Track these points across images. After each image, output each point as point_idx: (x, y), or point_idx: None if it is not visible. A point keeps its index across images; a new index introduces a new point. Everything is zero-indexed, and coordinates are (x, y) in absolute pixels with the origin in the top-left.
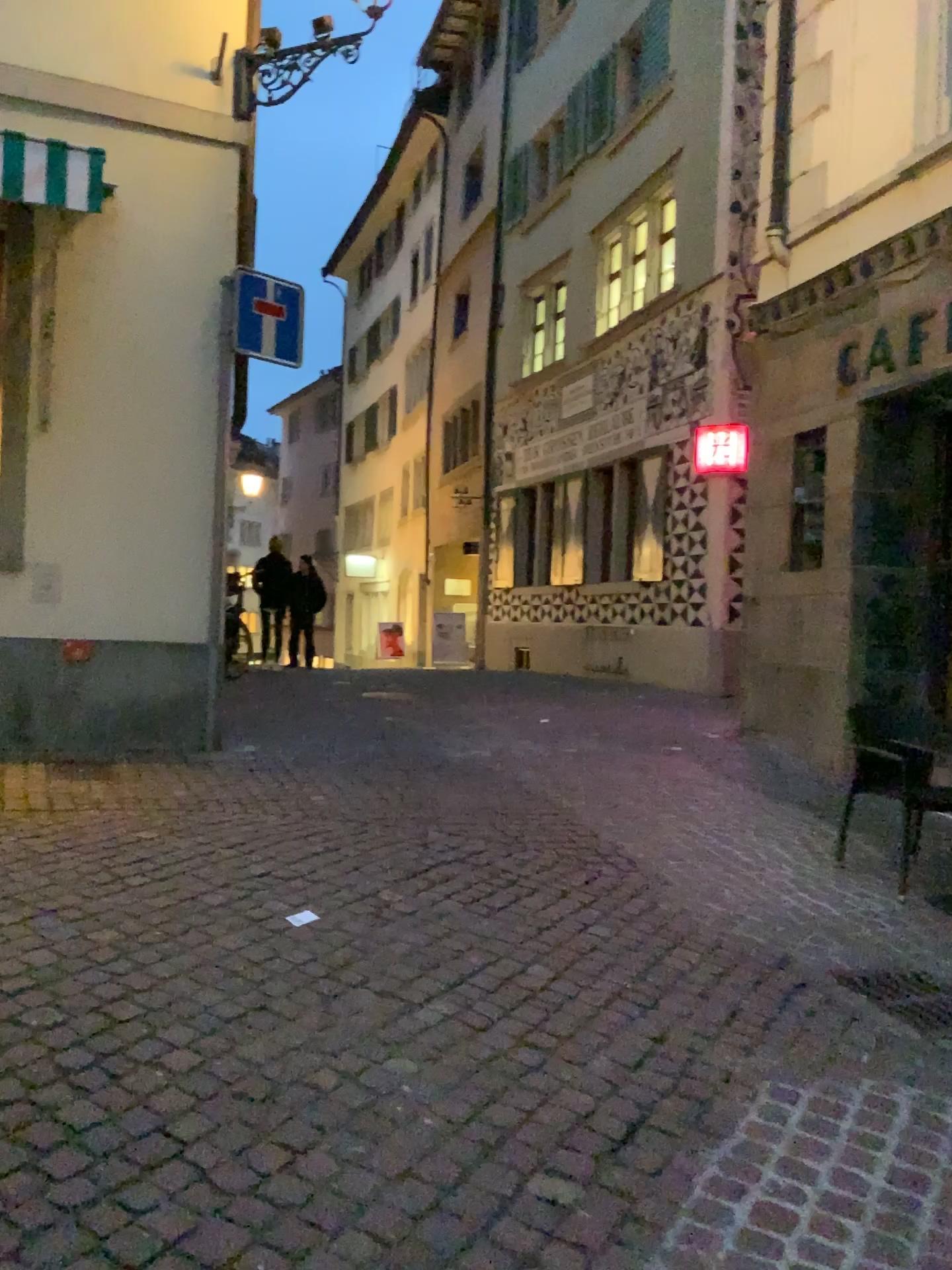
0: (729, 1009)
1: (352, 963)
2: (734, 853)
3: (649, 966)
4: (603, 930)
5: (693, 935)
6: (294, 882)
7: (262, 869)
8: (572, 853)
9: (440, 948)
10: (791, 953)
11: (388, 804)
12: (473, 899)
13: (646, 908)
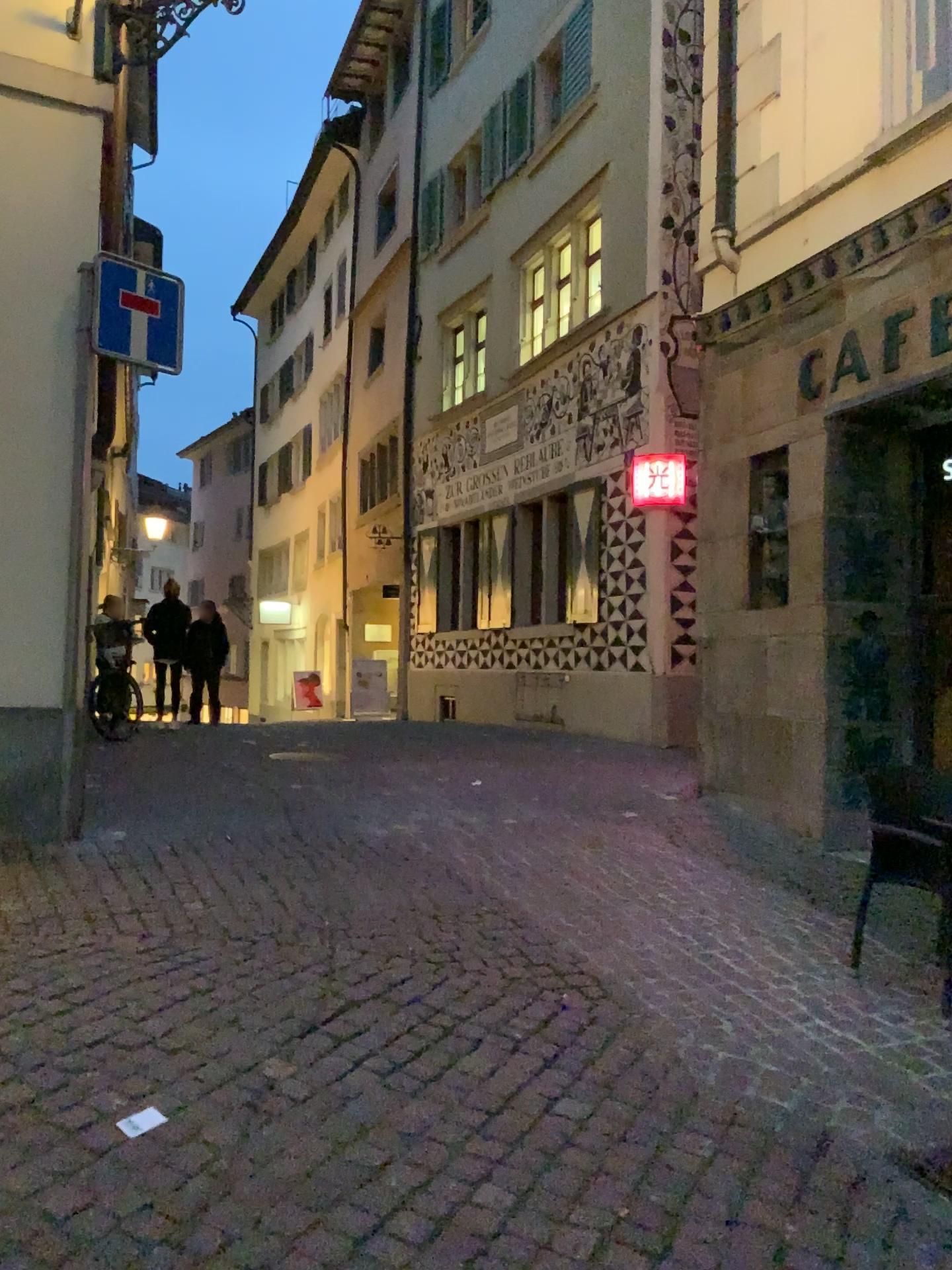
0: (773, 1249)
1: (210, 1209)
2: (726, 964)
3: (647, 1170)
4: (575, 1106)
5: (697, 1105)
6: (144, 1051)
7: (100, 1032)
8: (523, 976)
9: (347, 1163)
10: (830, 1127)
11: (286, 911)
12: (394, 1064)
13: (629, 1062)
